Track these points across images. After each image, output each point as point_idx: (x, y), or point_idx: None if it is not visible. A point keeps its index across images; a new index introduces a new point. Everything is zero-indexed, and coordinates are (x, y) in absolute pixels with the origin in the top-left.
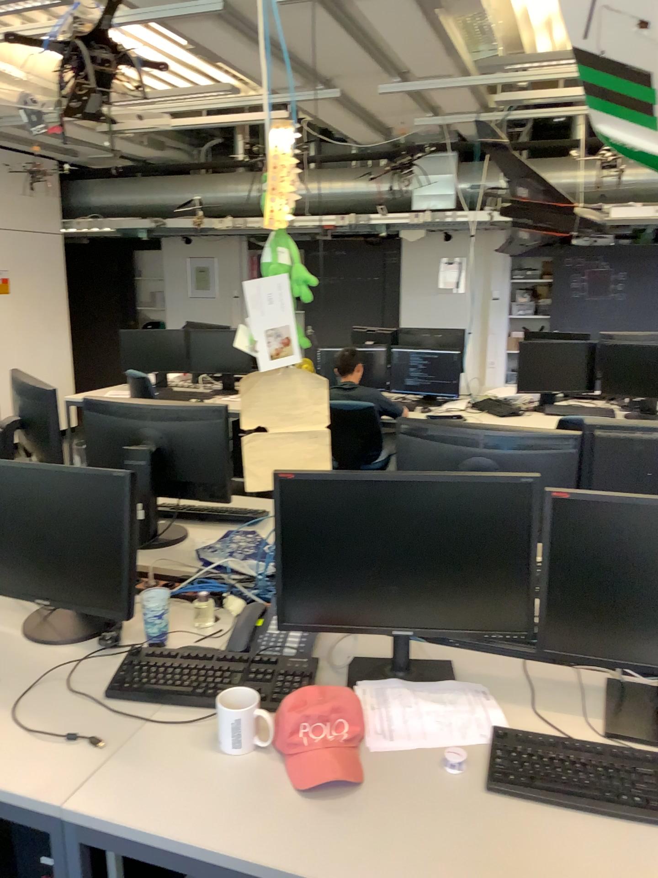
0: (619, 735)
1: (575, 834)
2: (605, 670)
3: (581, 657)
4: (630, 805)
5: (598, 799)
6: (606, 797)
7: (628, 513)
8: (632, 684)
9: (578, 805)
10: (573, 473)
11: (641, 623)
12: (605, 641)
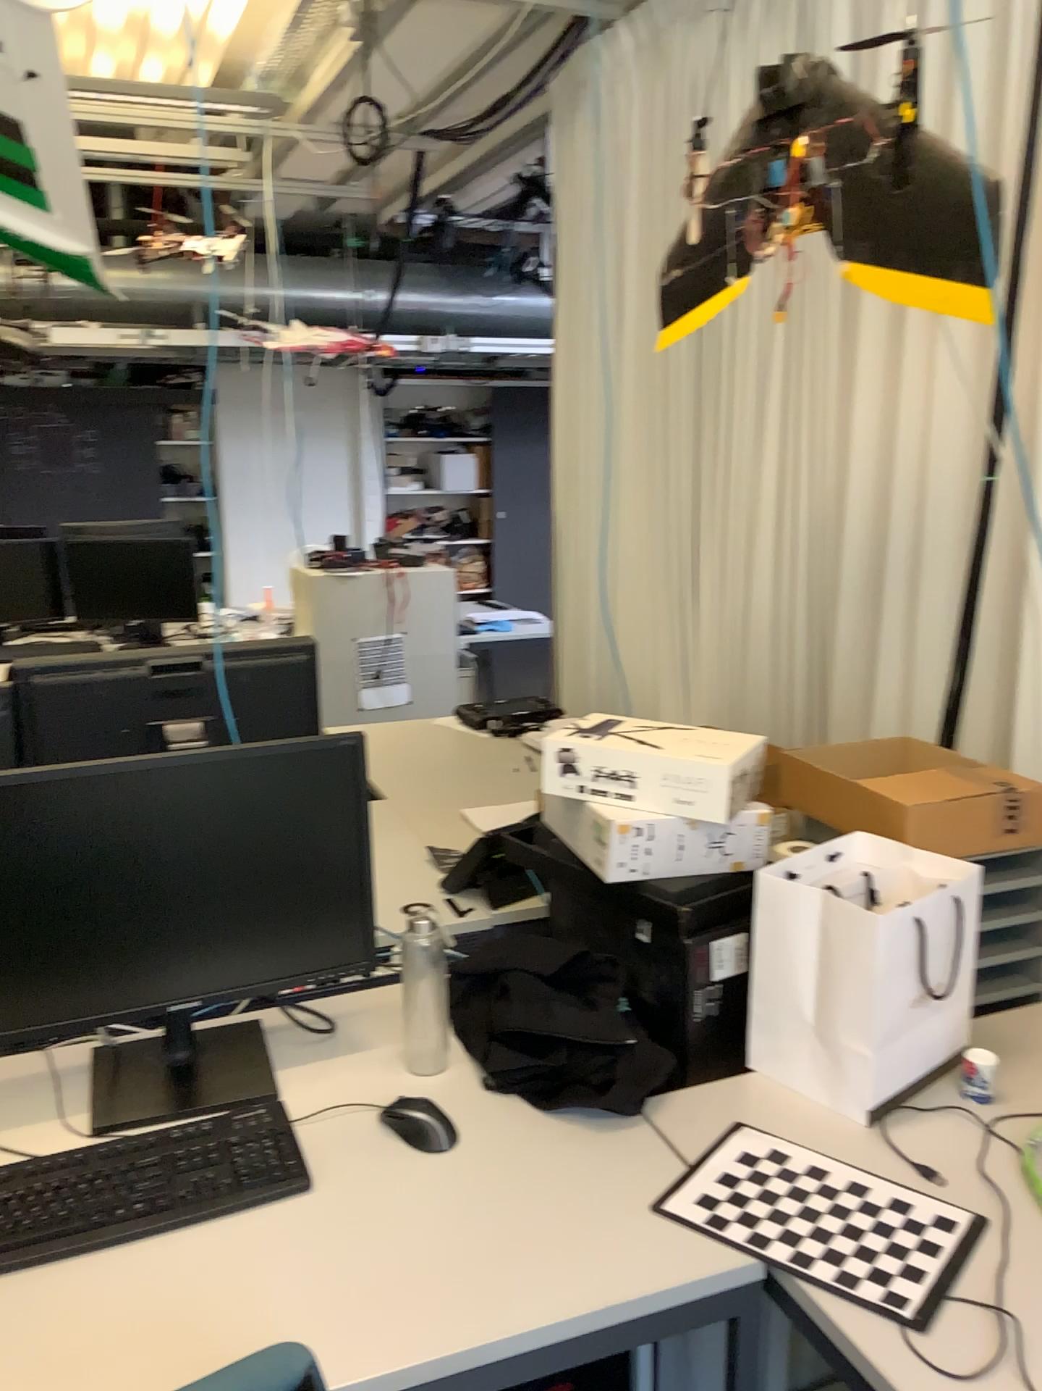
0: (109, 1128)
1: (41, 1305)
2: (88, 1040)
3: (37, 1031)
4: (124, 1223)
5: (76, 1235)
6: (88, 1226)
7: (70, 793)
8: (127, 1046)
9: (45, 1258)
10: (4, 750)
11: (115, 952)
12: (68, 994)
